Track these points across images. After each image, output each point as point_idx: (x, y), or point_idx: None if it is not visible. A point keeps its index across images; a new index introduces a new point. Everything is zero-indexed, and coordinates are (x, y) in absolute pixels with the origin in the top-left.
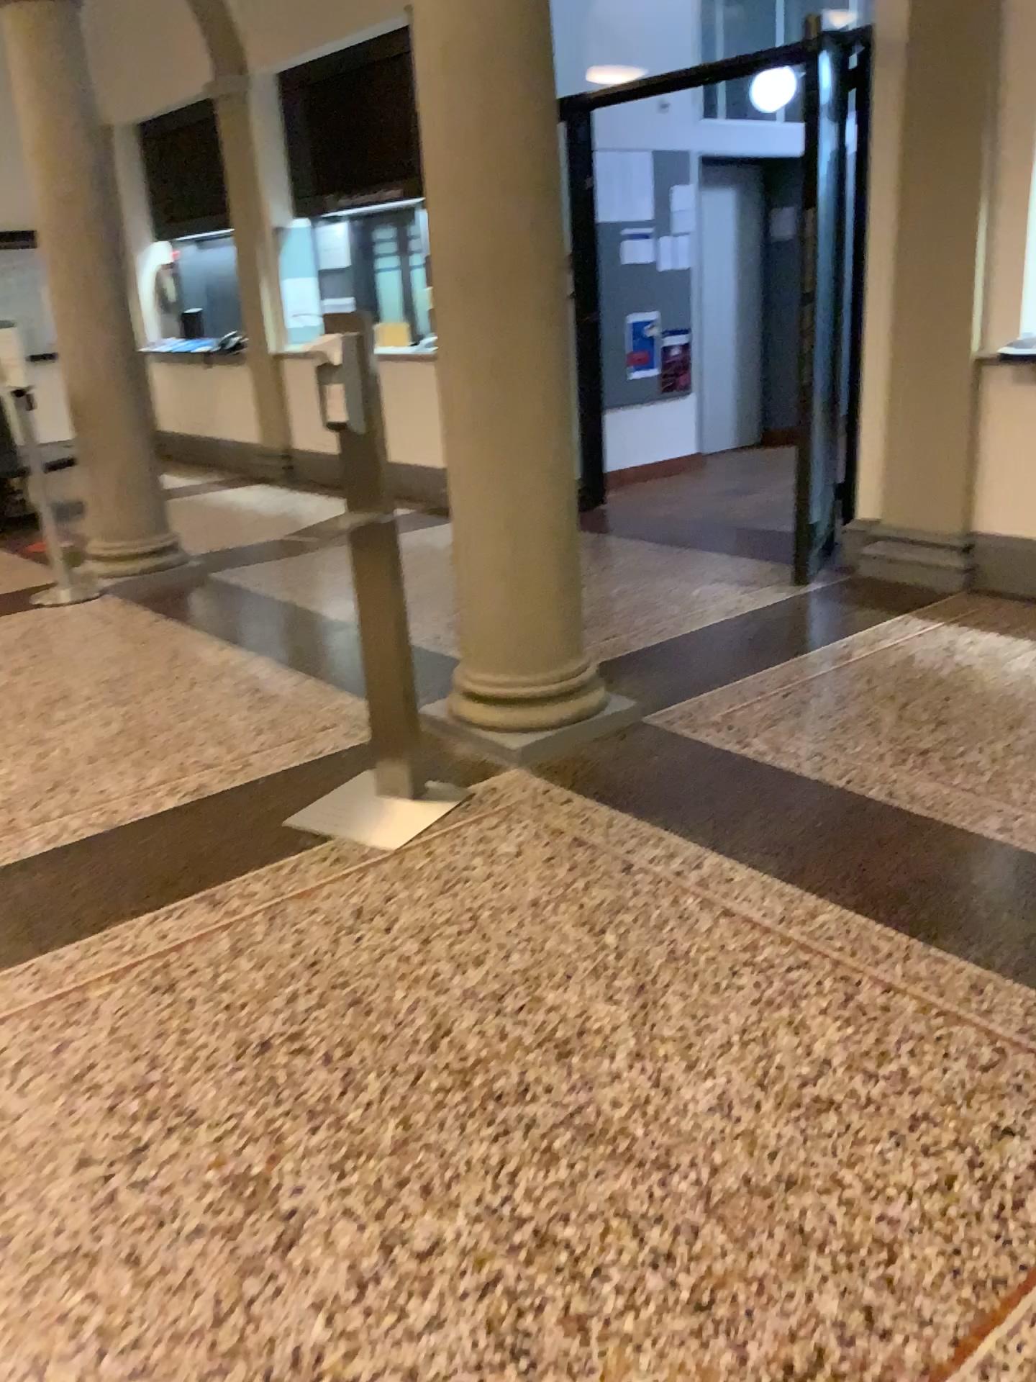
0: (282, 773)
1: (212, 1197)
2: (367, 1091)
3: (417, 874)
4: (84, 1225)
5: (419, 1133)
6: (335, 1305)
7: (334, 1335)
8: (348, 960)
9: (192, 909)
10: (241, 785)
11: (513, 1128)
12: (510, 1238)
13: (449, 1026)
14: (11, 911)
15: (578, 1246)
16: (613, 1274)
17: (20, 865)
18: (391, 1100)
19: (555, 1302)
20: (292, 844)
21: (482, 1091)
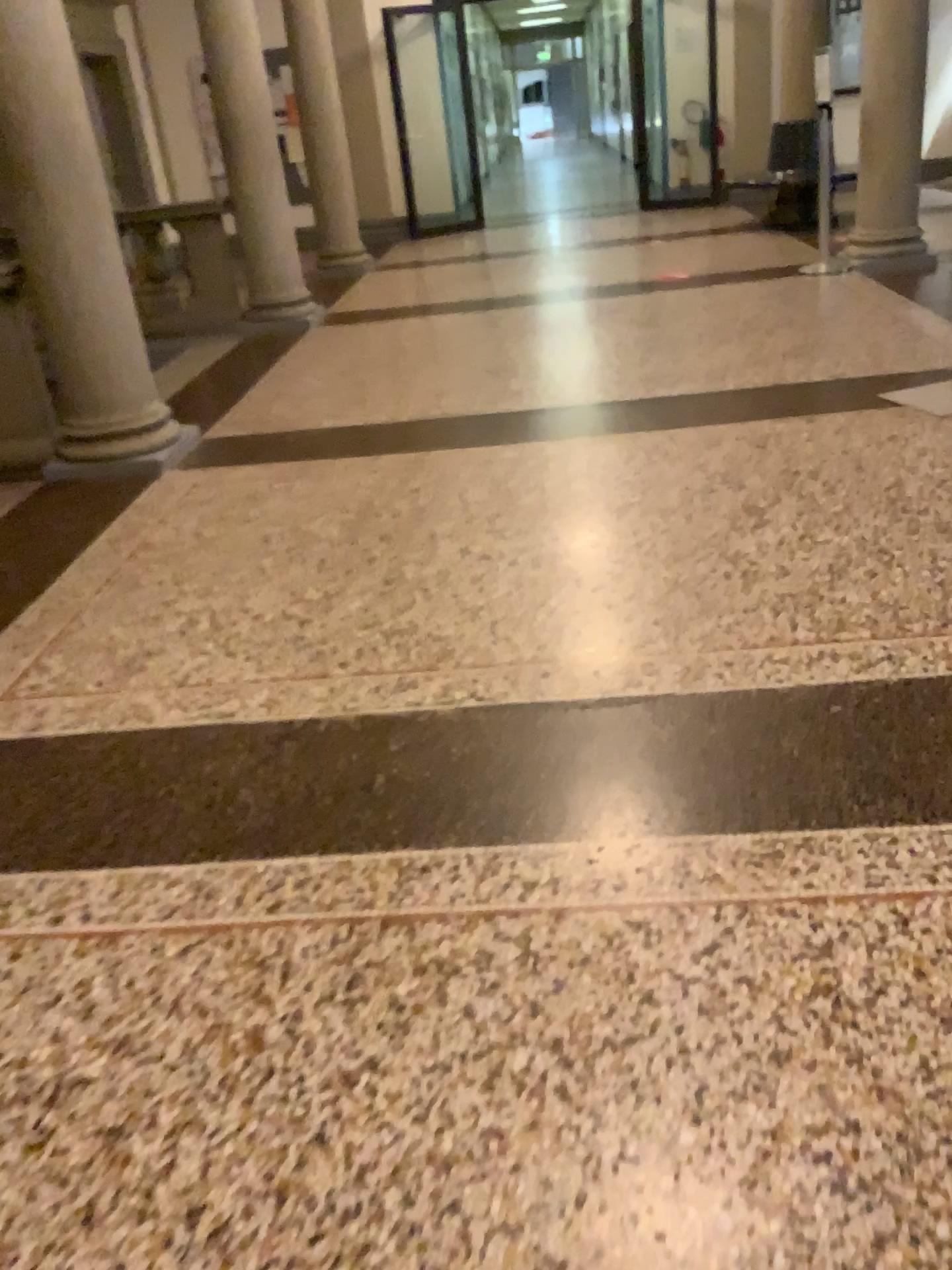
0: (894, 373)
1: (734, 506)
2: (833, 493)
3: (941, 428)
4: (676, 502)
5: (848, 510)
6: (765, 542)
7: (759, 548)
8: (866, 453)
9: (793, 421)
10: (862, 375)
11: (898, 517)
12: (863, 545)
13: (900, 482)
14: (699, 408)
15: (894, 554)
16: (903, 563)
17: (713, 392)
18: (843, 499)
19: (867, 563)
20: (874, 406)
21: (895, 505)
